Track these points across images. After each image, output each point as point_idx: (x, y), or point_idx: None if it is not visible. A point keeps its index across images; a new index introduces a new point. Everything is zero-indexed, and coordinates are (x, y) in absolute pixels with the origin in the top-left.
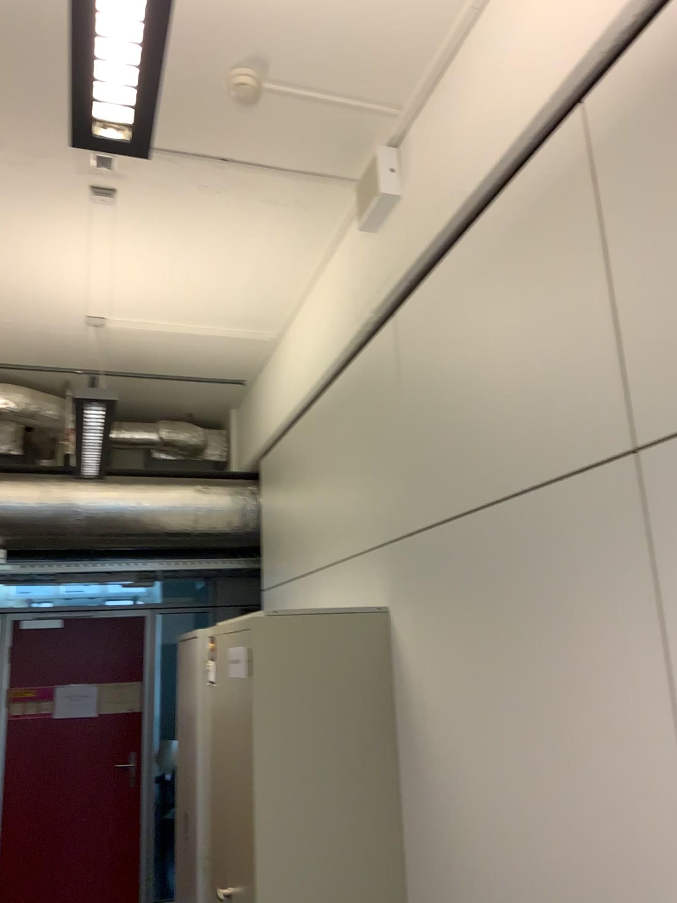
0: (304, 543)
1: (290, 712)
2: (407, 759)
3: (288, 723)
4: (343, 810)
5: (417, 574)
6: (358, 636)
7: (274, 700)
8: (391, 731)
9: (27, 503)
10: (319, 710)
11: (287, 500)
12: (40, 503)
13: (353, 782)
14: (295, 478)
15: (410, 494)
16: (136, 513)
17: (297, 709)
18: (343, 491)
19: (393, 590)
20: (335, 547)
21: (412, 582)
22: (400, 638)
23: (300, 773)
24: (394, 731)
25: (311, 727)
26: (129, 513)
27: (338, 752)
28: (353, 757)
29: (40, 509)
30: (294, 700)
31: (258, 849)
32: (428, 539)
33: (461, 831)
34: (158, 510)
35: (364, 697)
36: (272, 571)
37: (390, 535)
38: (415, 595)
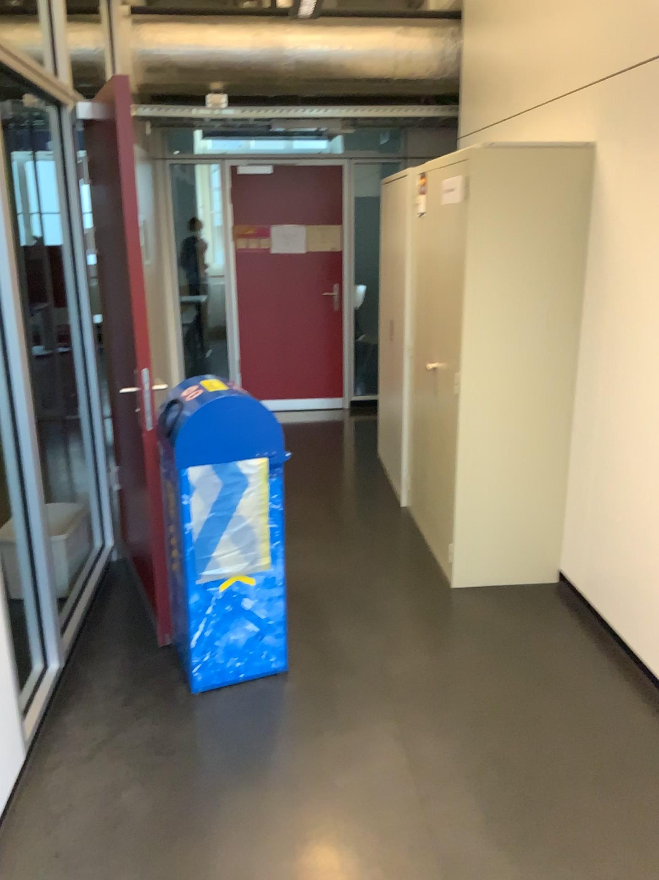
0: (508, 86)
1: (500, 231)
2: (595, 274)
3: (498, 239)
4: (537, 308)
5: (632, 107)
6: (565, 168)
7: (487, 220)
8: (584, 252)
9: (241, 48)
10: (525, 230)
11: (493, 40)
12: (252, 47)
13: (547, 288)
14: (504, 13)
15: (639, 22)
16: (340, 57)
17: (506, 228)
18: (561, 25)
19: (604, 126)
20: (544, 88)
21: (626, 116)
22: (603, 171)
23: (504, 279)
24: (586, 251)
25: (516, 243)
26: (333, 57)
27: (538, 265)
28: (549, 270)
29: (253, 53)
30: (504, 221)
31: (466, 333)
32: (651, 70)
33: (637, 323)
34: (361, 53)
35: (564, 222)
36: (469, 118)
37: (608, 70)
38: (626, 129)
